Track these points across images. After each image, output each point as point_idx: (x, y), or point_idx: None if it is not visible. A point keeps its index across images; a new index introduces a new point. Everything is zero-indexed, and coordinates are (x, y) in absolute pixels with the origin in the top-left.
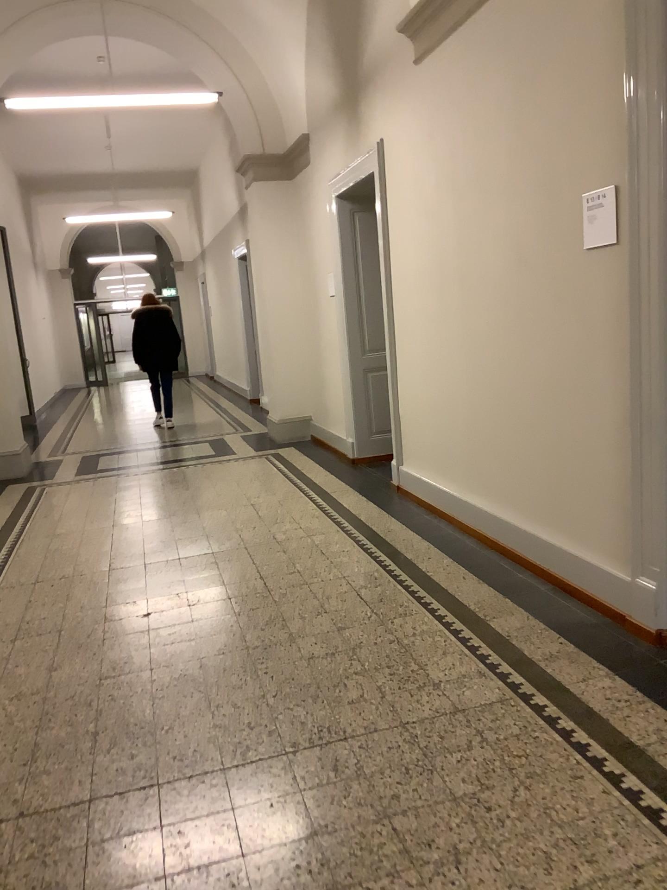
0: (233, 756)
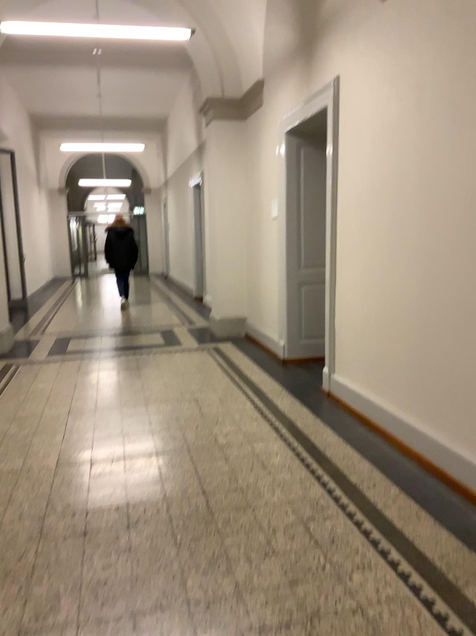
0: None
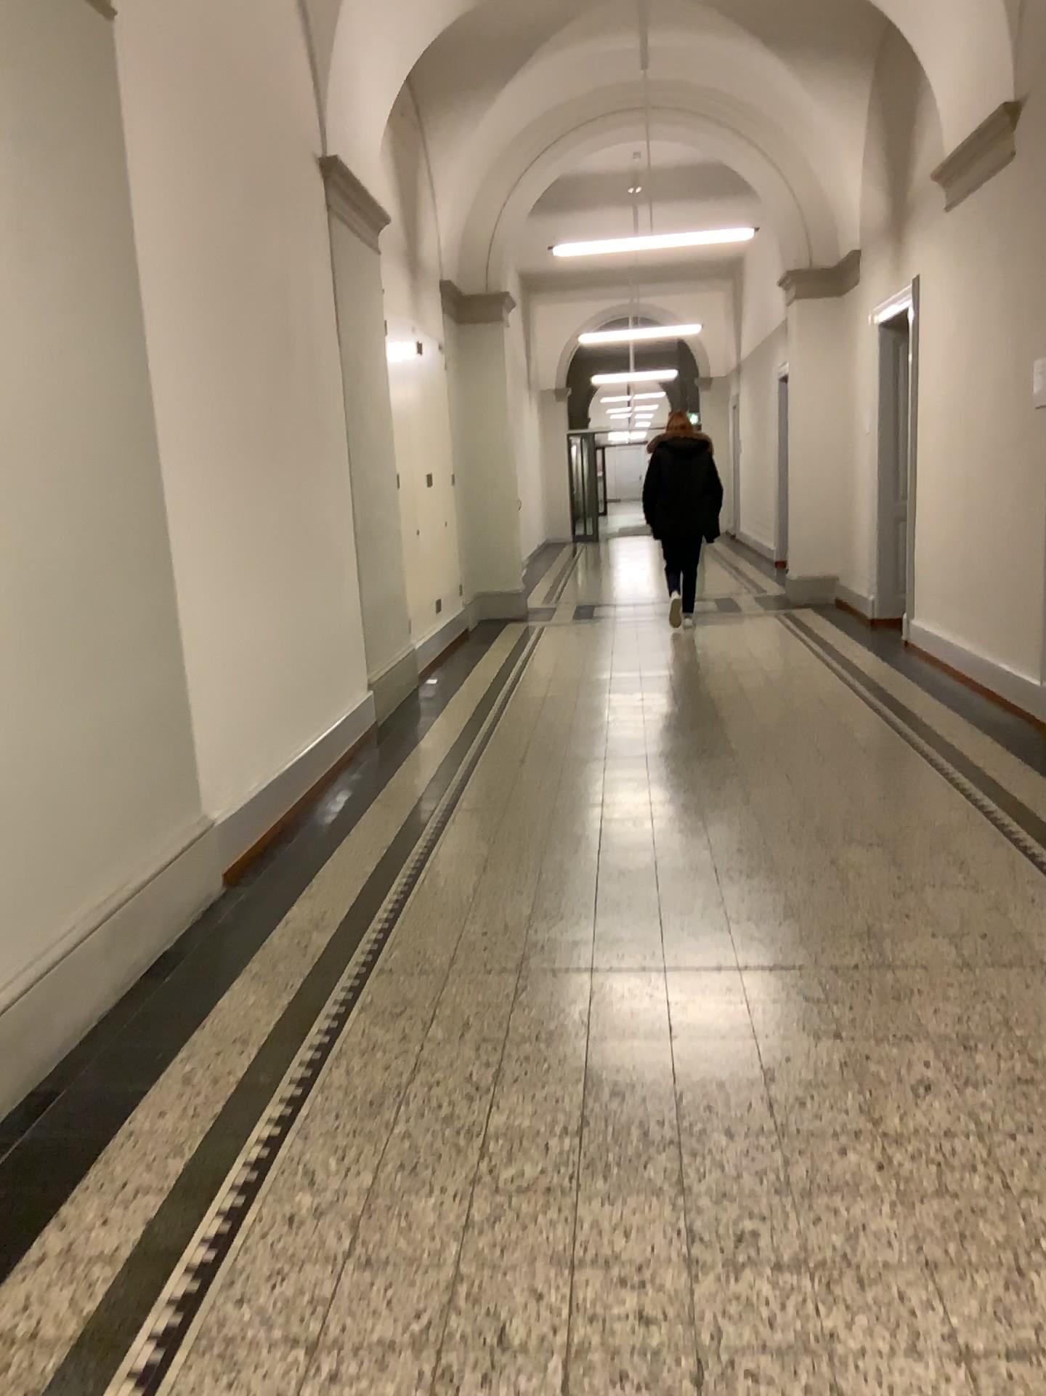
0: (699, 751)
